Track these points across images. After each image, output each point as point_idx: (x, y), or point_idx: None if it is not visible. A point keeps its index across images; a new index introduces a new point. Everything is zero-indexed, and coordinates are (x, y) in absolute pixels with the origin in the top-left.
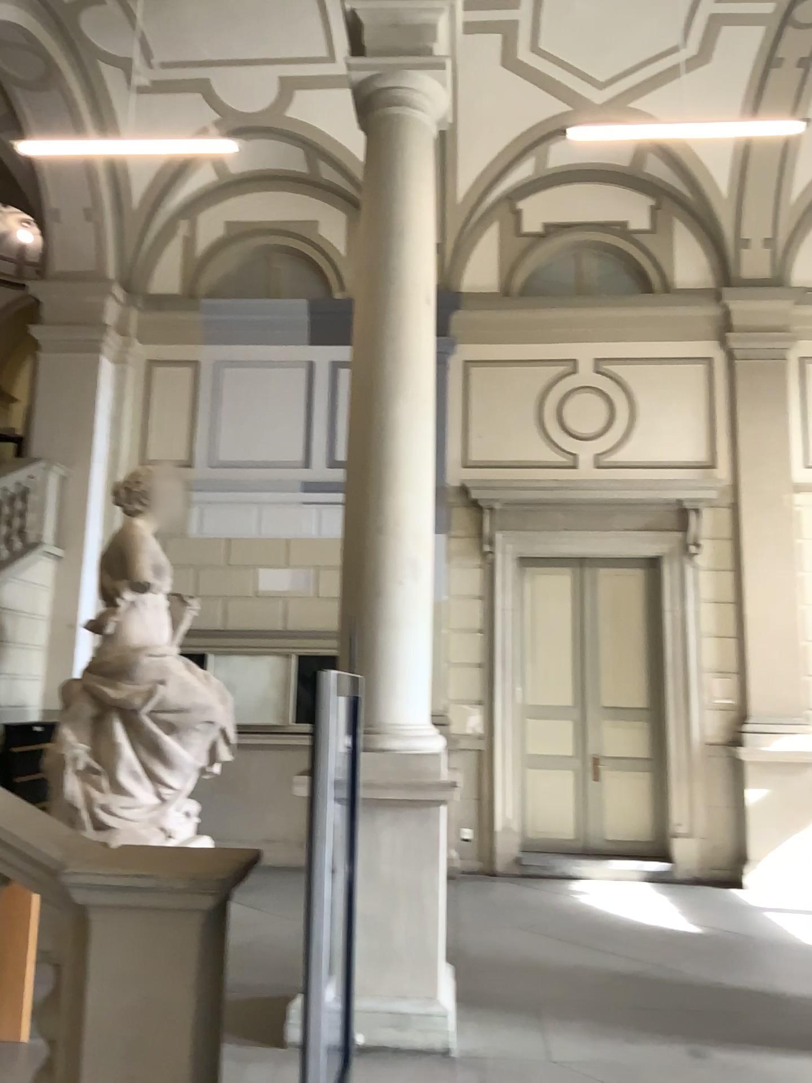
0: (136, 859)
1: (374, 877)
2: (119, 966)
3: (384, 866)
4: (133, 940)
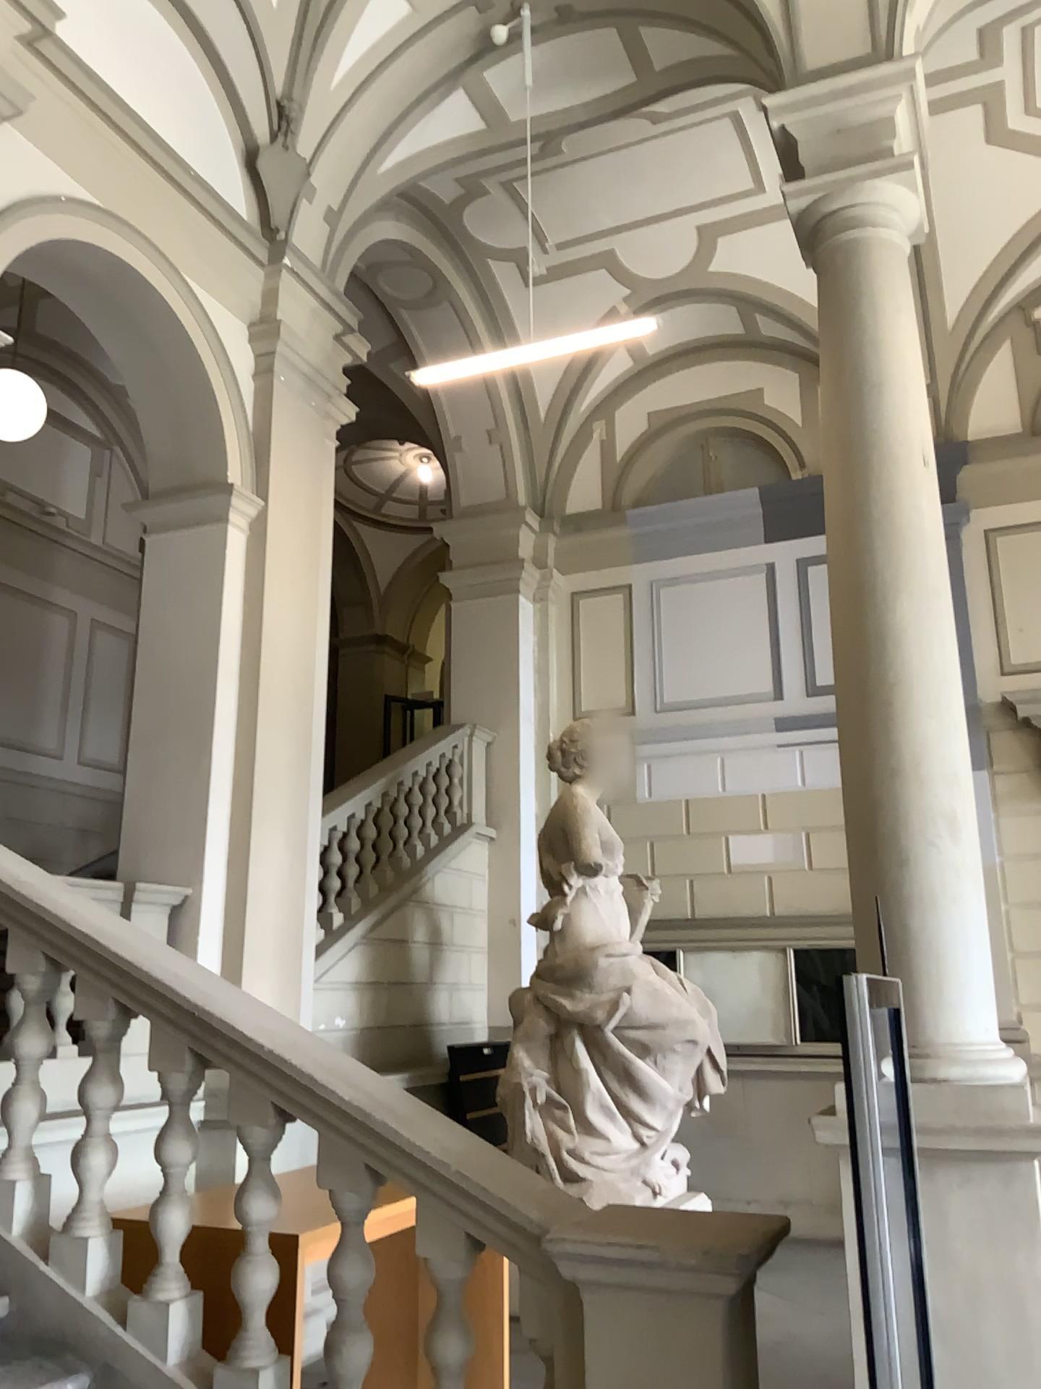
0: (632, 1221)
1: (944, 1258)
2: (626, 1363)
3: (958, 1244)
4: (639, 1329)
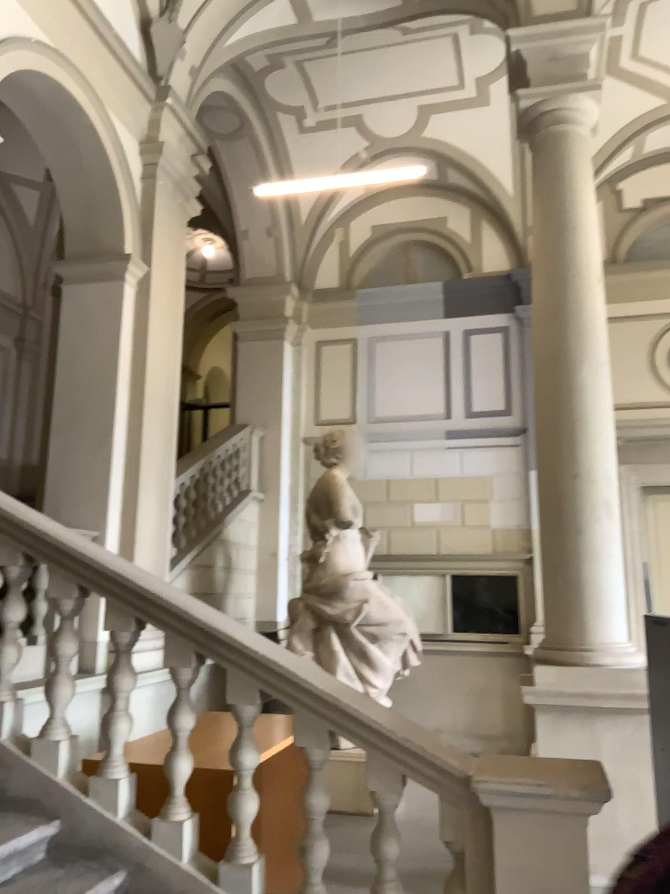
0: (524, 771)
1: None
2: (520, 858)
3: None
4: (531, 837)
